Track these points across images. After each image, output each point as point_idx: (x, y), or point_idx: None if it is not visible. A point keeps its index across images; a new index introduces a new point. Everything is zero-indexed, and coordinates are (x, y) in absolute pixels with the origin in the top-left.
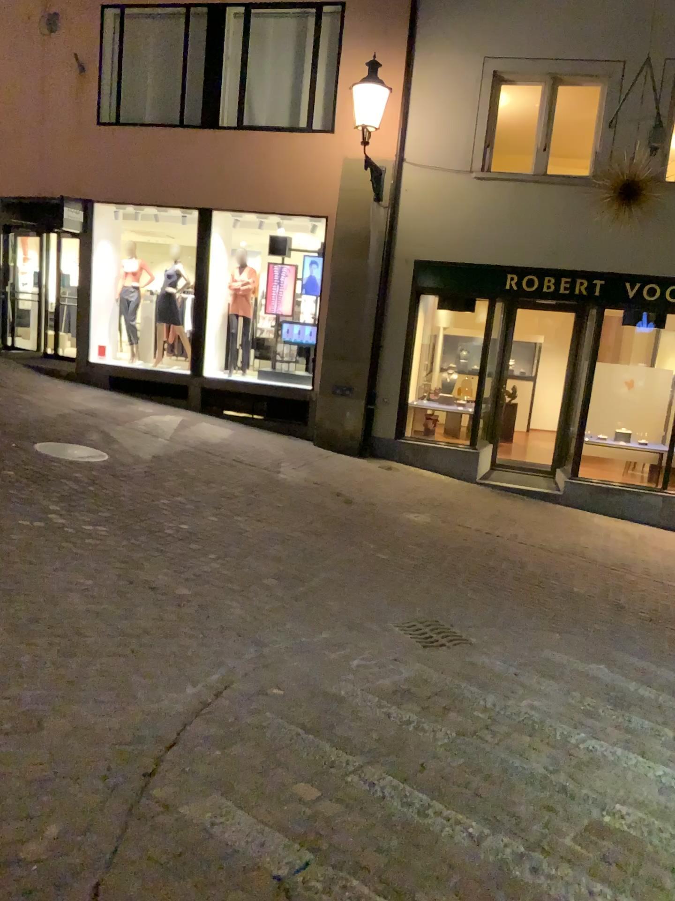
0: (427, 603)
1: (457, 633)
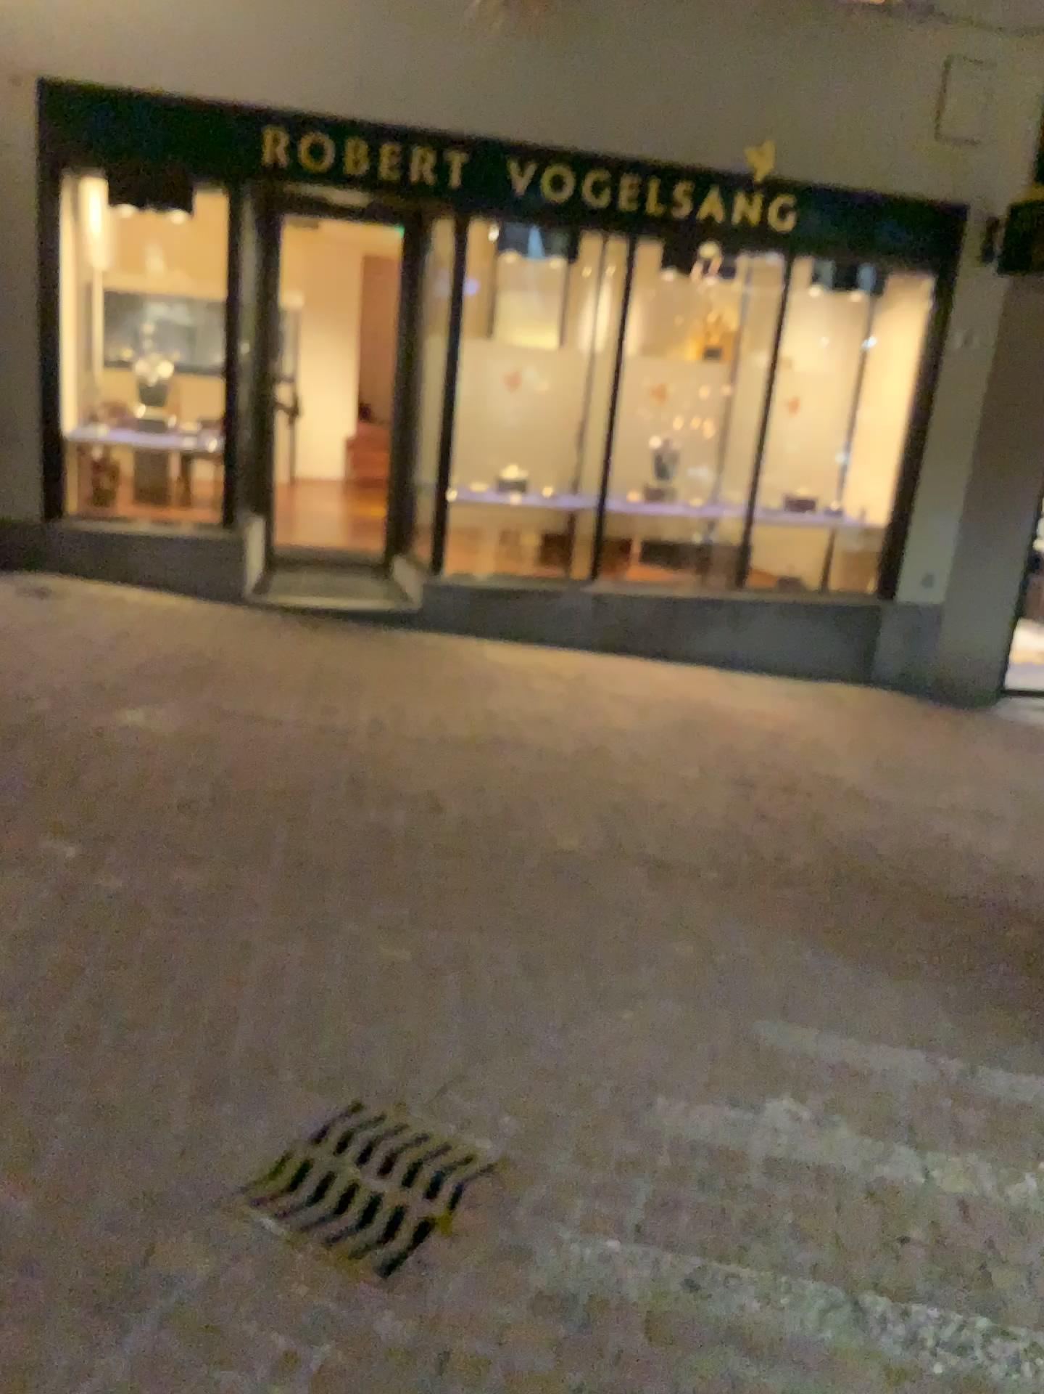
0: (292, 1034)
1: (431, 1145)
